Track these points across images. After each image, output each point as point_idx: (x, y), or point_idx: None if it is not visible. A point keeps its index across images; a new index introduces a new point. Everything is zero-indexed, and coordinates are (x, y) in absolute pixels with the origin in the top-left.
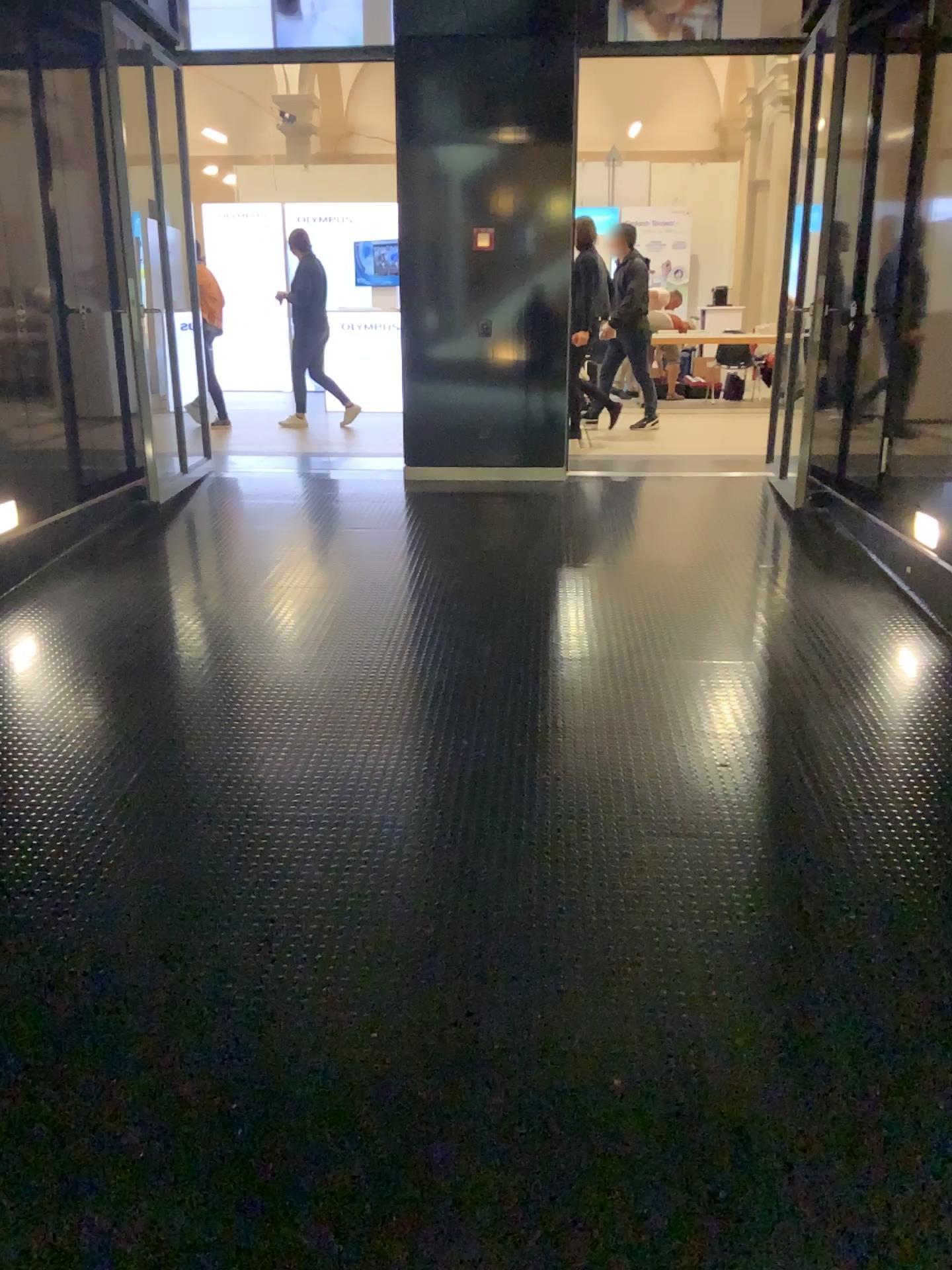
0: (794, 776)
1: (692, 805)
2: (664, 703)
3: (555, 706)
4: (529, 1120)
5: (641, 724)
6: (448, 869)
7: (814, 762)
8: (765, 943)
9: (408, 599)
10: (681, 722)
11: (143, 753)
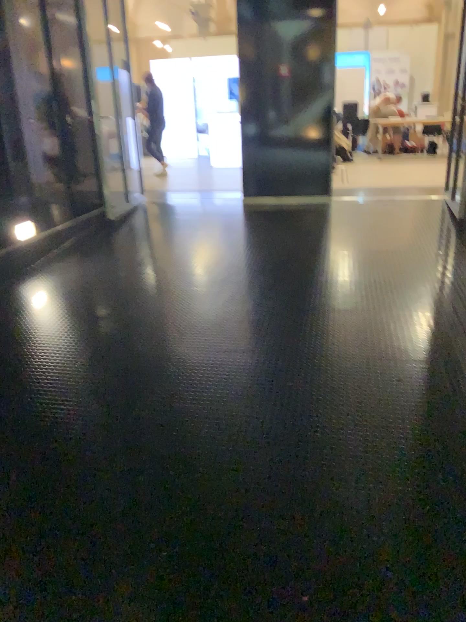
0: (442, 385)
1: (378, 402)
2: (368, 335)
3: (305, 335)
4: (251, 618)
5: (353, 348)
6: (229, 438)
7: (456, 376)
8: (413, 500)
9: (233, 270)
10: (377, 348)
11: (77, 358)
